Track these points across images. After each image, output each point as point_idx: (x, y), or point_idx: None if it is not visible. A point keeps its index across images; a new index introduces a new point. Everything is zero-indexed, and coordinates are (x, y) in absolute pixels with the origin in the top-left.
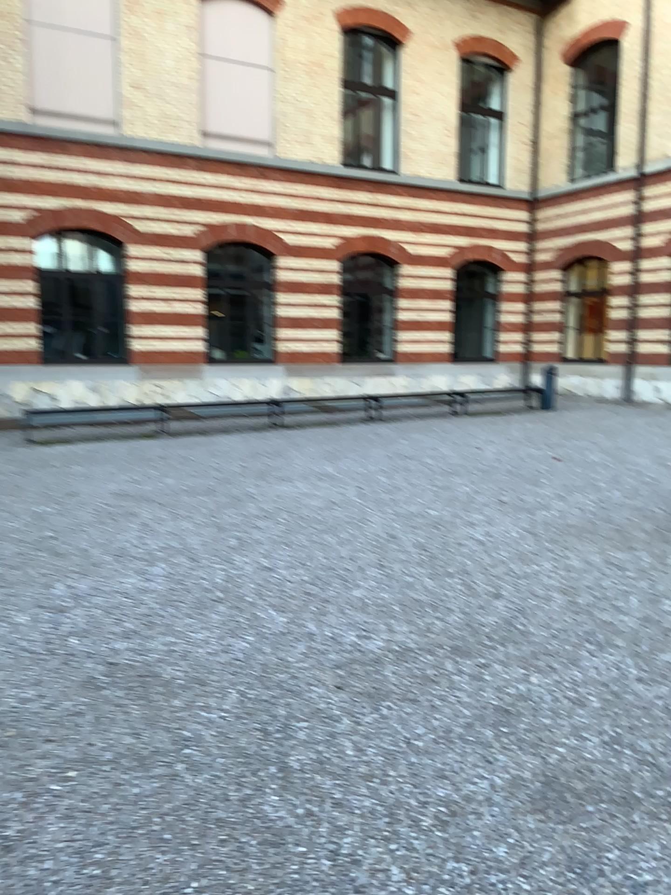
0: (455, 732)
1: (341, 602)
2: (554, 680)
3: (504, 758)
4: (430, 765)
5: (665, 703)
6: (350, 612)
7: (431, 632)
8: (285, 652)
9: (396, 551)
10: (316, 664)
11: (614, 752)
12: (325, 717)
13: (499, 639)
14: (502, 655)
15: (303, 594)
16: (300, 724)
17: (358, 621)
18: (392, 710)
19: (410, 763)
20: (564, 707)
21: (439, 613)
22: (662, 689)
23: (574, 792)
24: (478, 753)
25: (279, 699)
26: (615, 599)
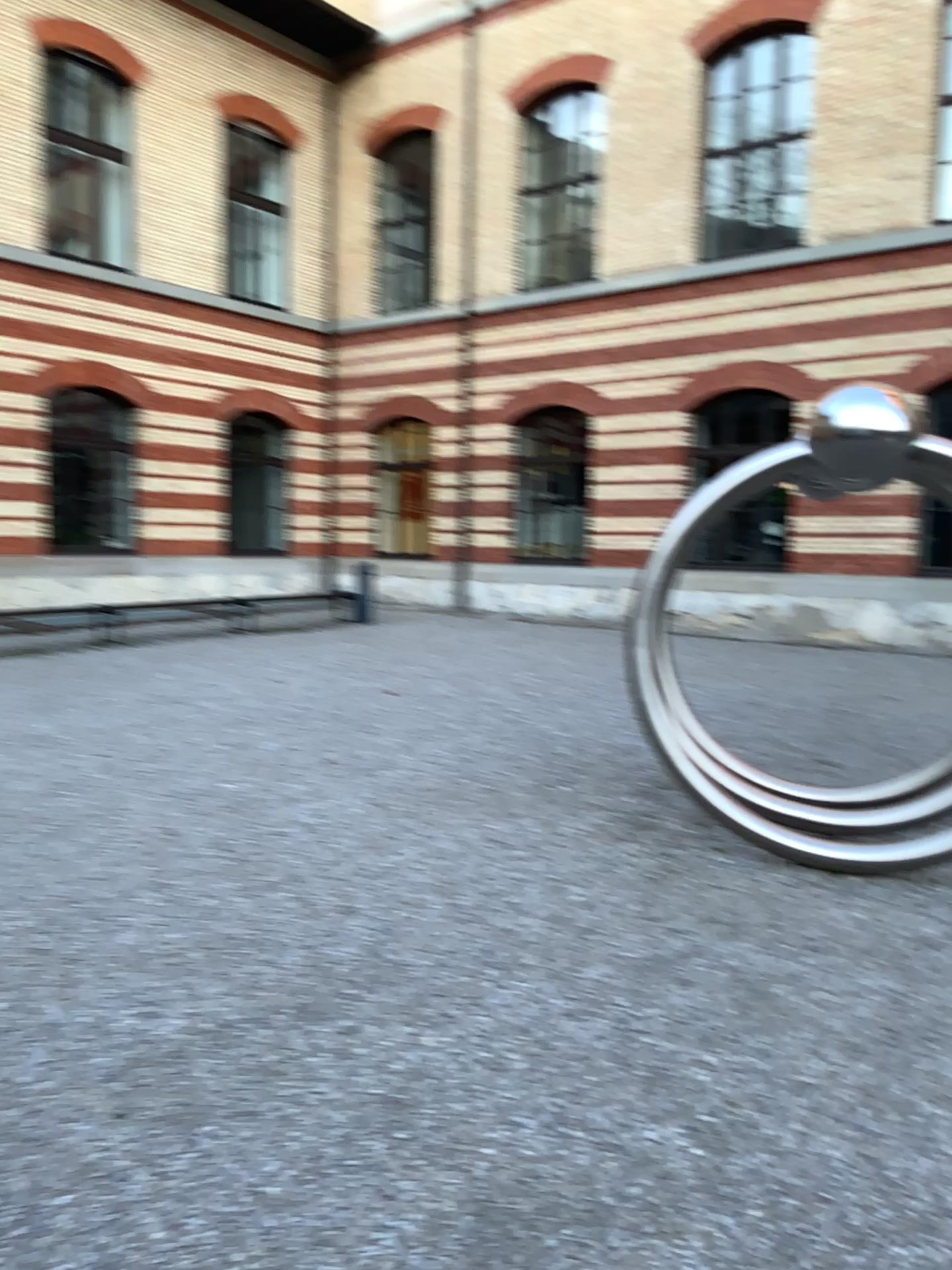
0: (325, 1155)
1: (99, 956)
2: (453, 1035)
3: (406, 1184)
4: (294, 1225)
5: (605, 1044)
6: (117, 971)
7: (257, 987)
8: (9, 1063)
9: (179, 856)
10: (71, 1077)
11: (557, 1137)
12: (99, 1176)
13: (362, 982)
14: (371, 1007)
15: (28, 950)
16: (54, 1202)
17: (133, 987)
18: (217, 1138)
19: (261, 1230)
20: (476, 1077)
21: (263, 952)
22: (598, 1023)
23: (517, 1218)
24: (367, 1185)
25: (9, 1159)
26: (509, 894)
